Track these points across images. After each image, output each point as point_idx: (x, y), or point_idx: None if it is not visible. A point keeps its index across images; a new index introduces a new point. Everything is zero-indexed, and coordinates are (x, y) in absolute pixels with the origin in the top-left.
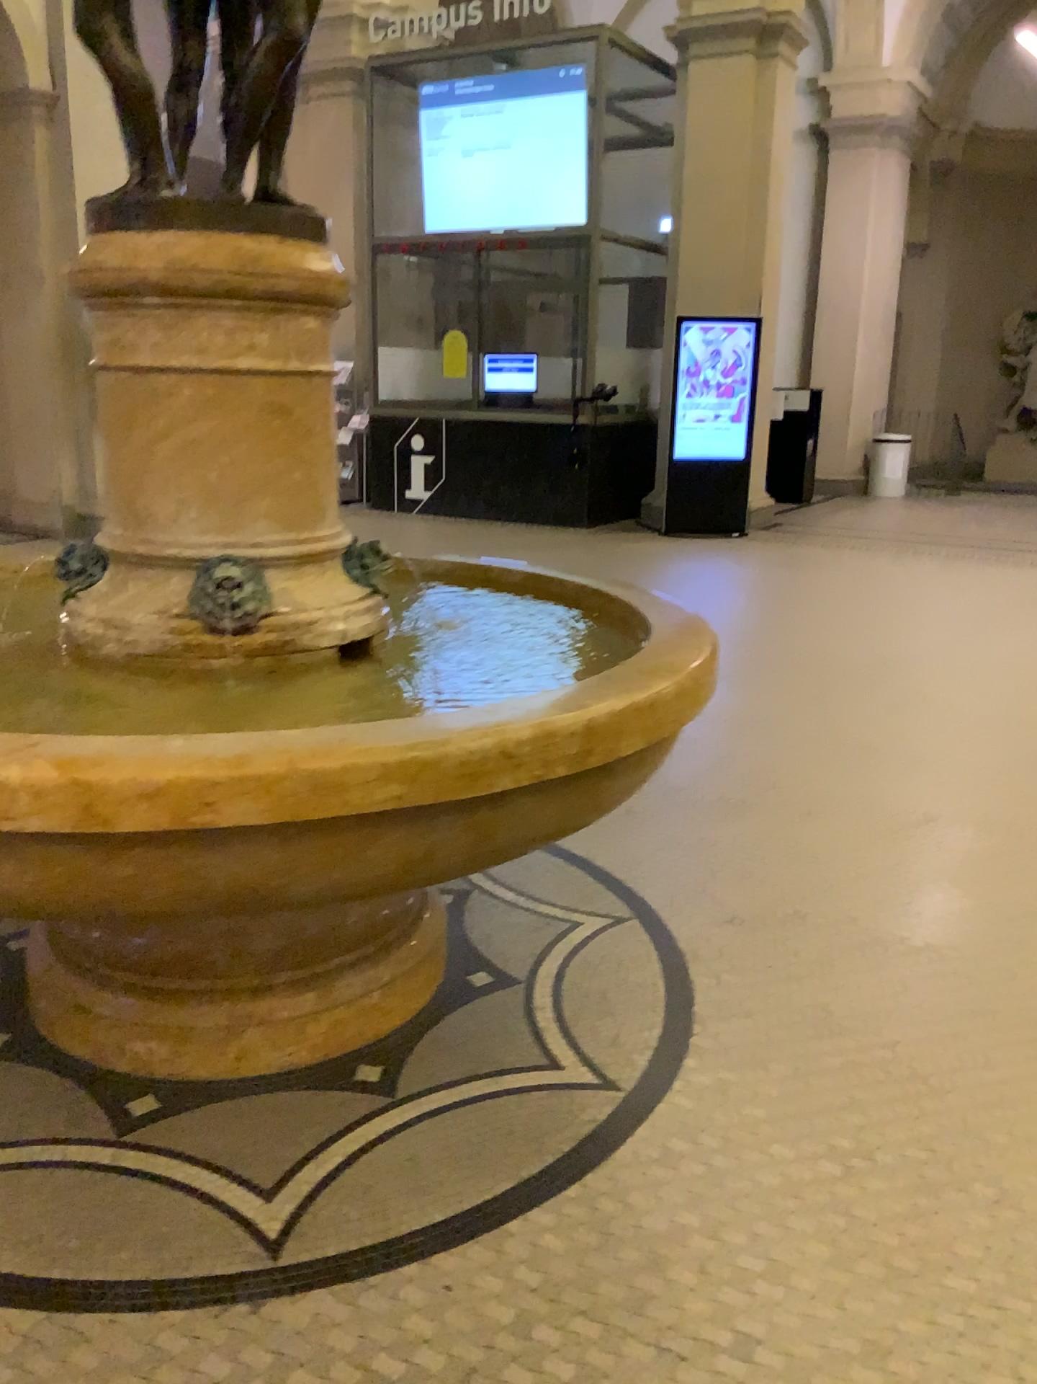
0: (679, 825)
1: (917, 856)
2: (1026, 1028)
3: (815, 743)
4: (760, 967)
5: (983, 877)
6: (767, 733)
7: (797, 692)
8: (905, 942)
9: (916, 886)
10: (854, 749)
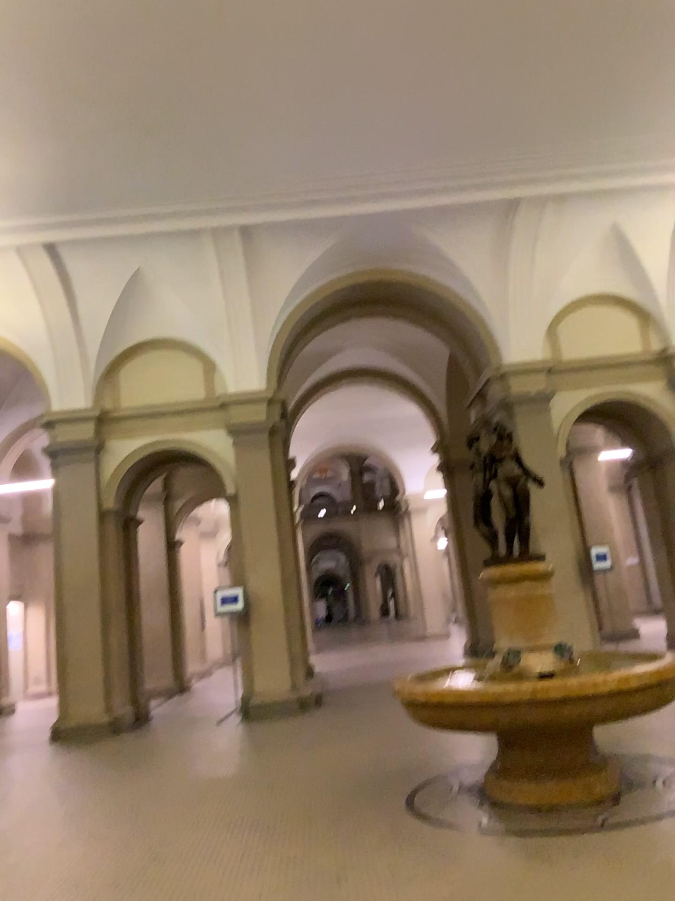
0: None
1: None
2: None
3: None
4: None
5: None
6: None
7: None
8: None
9: None
10: None
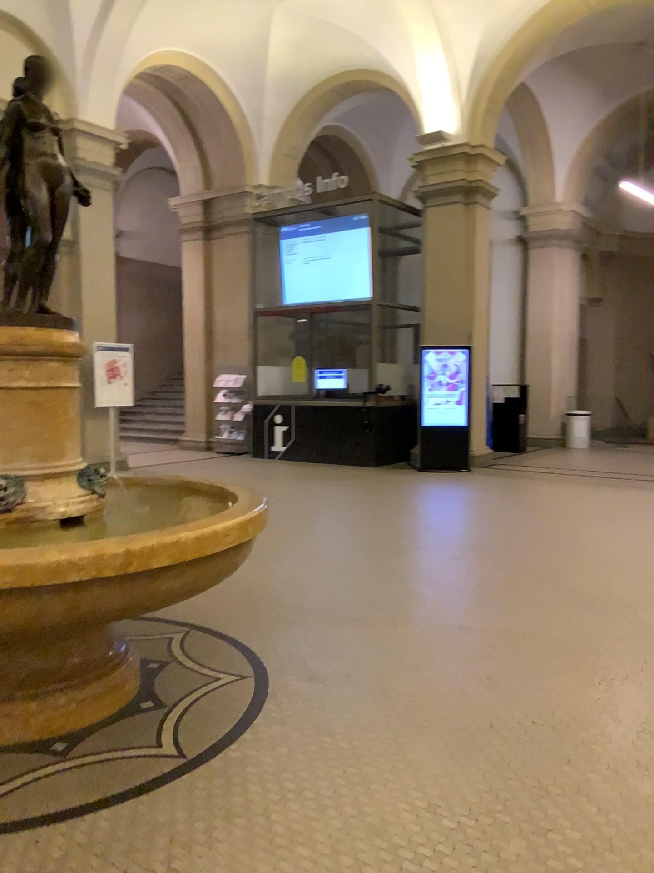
0: (308, 628)
1: (435, 646)
2: (430, 733)
3: (419, 587)
4: (302, 699)
5: (465, 658)
6: (396, 581)
7: (429, 559)
8: (393, 689)
9: (421, 662)
10: (441, 590)
